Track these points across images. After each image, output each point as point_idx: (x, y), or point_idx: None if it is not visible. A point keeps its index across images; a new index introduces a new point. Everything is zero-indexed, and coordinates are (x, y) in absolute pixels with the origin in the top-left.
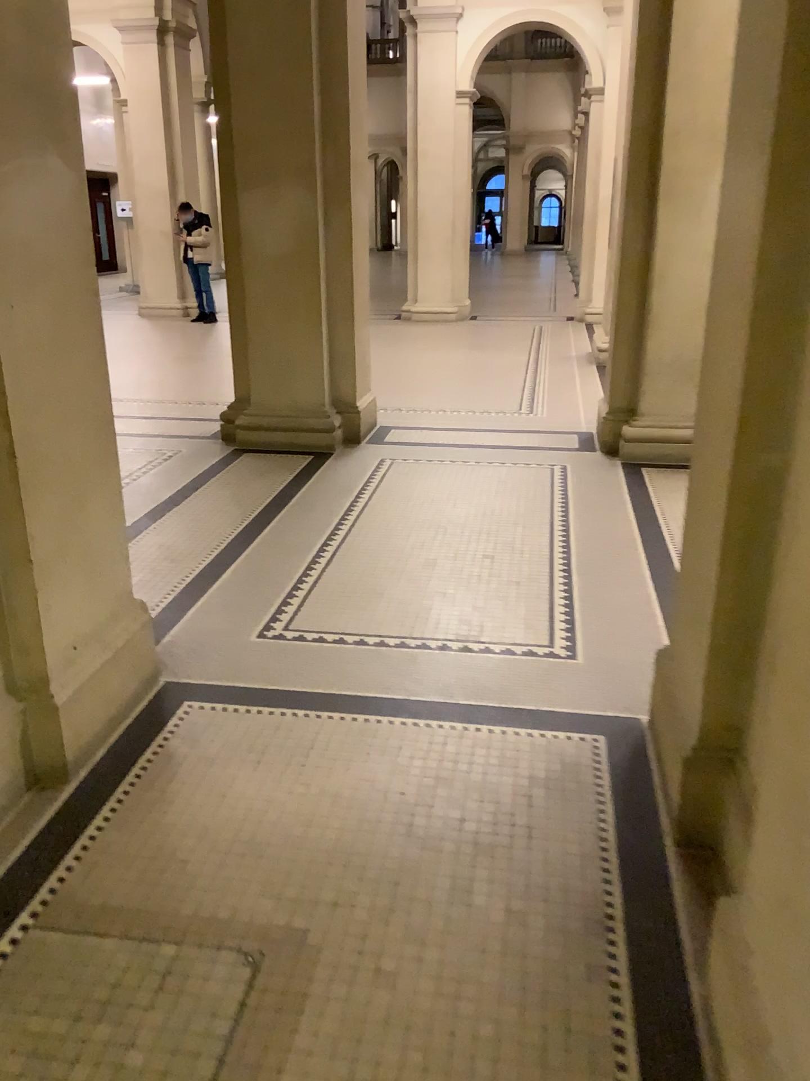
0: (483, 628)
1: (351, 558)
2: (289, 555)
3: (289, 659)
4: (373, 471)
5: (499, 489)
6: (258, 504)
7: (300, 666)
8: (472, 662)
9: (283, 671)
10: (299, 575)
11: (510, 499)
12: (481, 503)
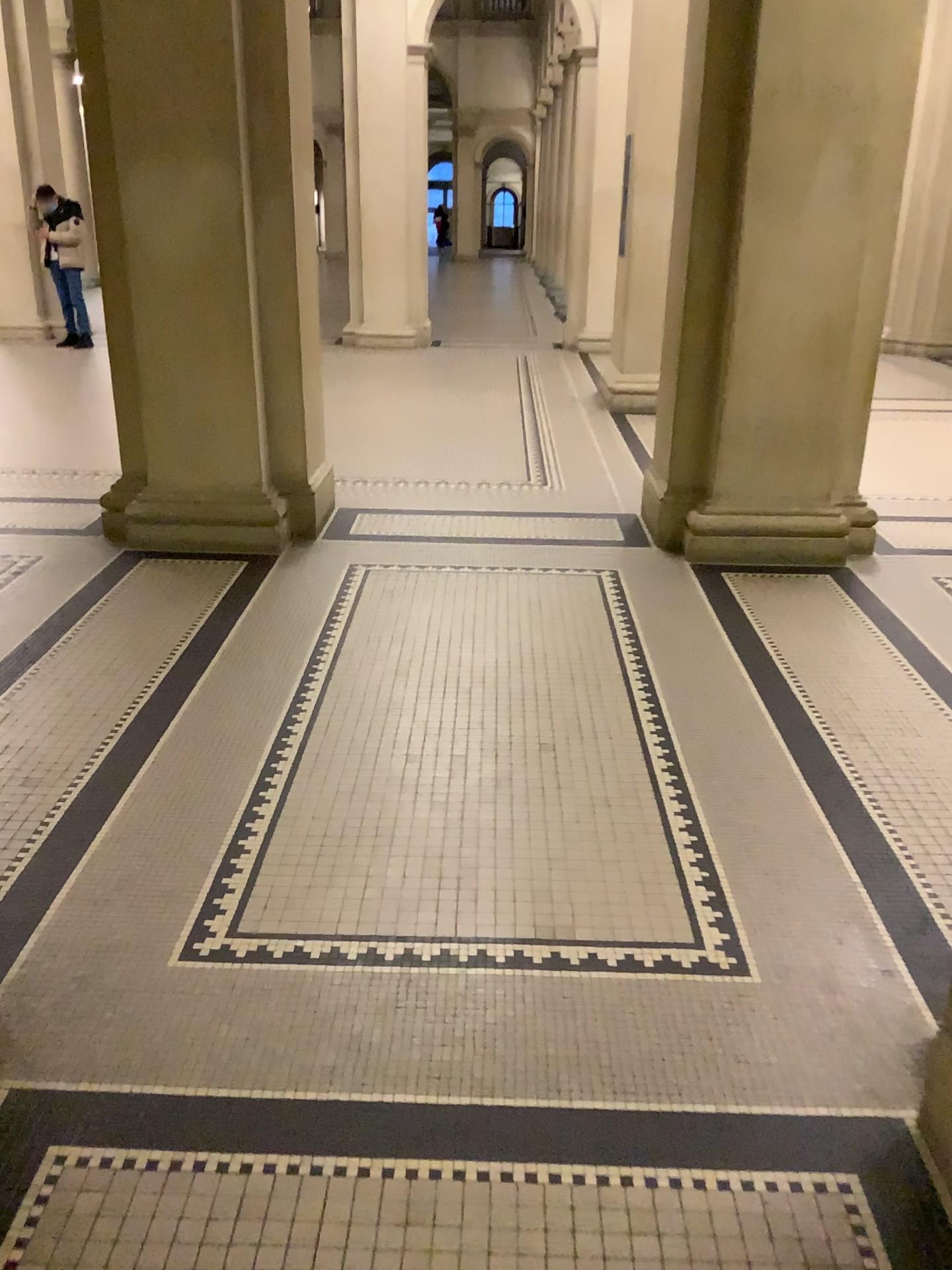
0: (577, 914)
1: (330, 766)
2: (225, 764)
3: (245, 1018)
4: (343, 593)
5: (536, 619)
6: (166, 661)
7: (267, 1036)
8: (577, 1000)
9: (236, 1049)
10: (246, 808)
11: (558, 638)
12: (515, 646)
